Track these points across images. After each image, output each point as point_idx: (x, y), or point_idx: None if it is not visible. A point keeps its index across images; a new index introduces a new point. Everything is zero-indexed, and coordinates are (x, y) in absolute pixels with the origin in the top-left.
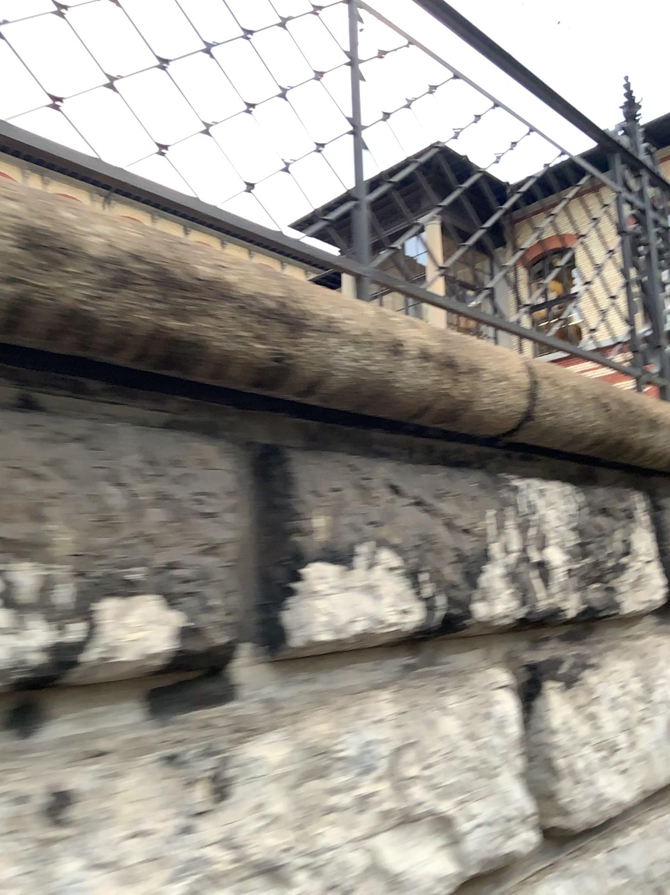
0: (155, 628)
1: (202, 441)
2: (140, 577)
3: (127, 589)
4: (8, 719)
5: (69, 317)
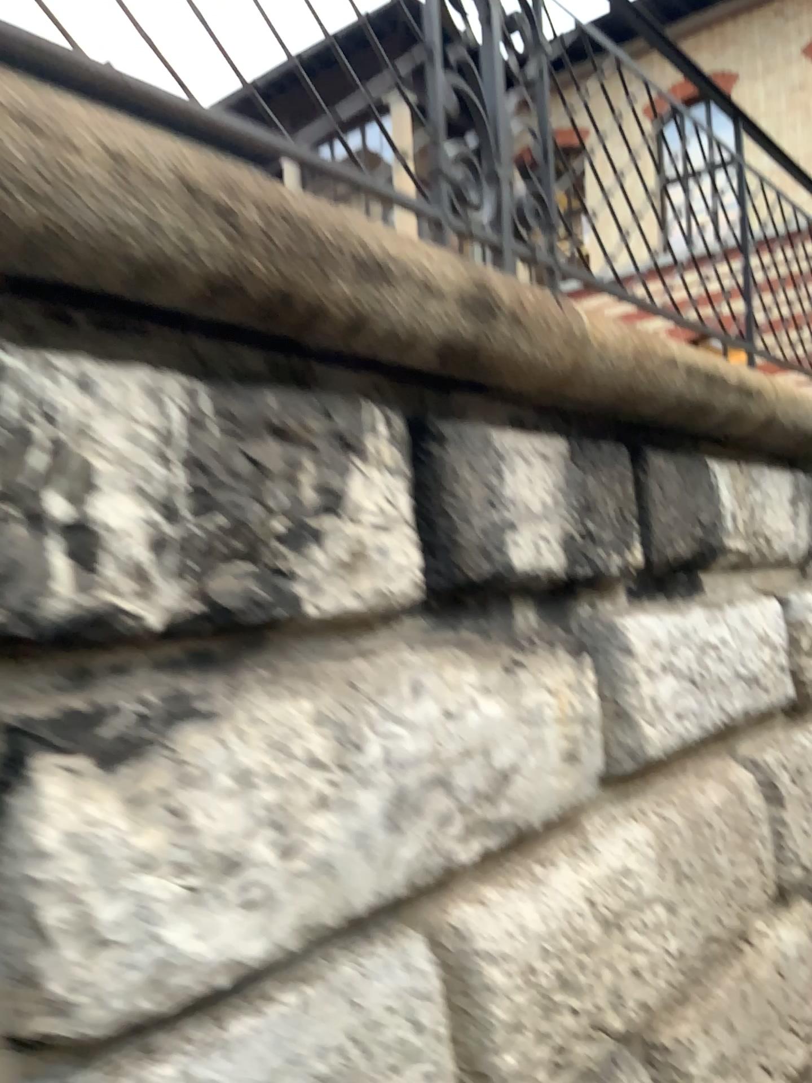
0: None
1: None
2: None
3: None
4: None
5: None
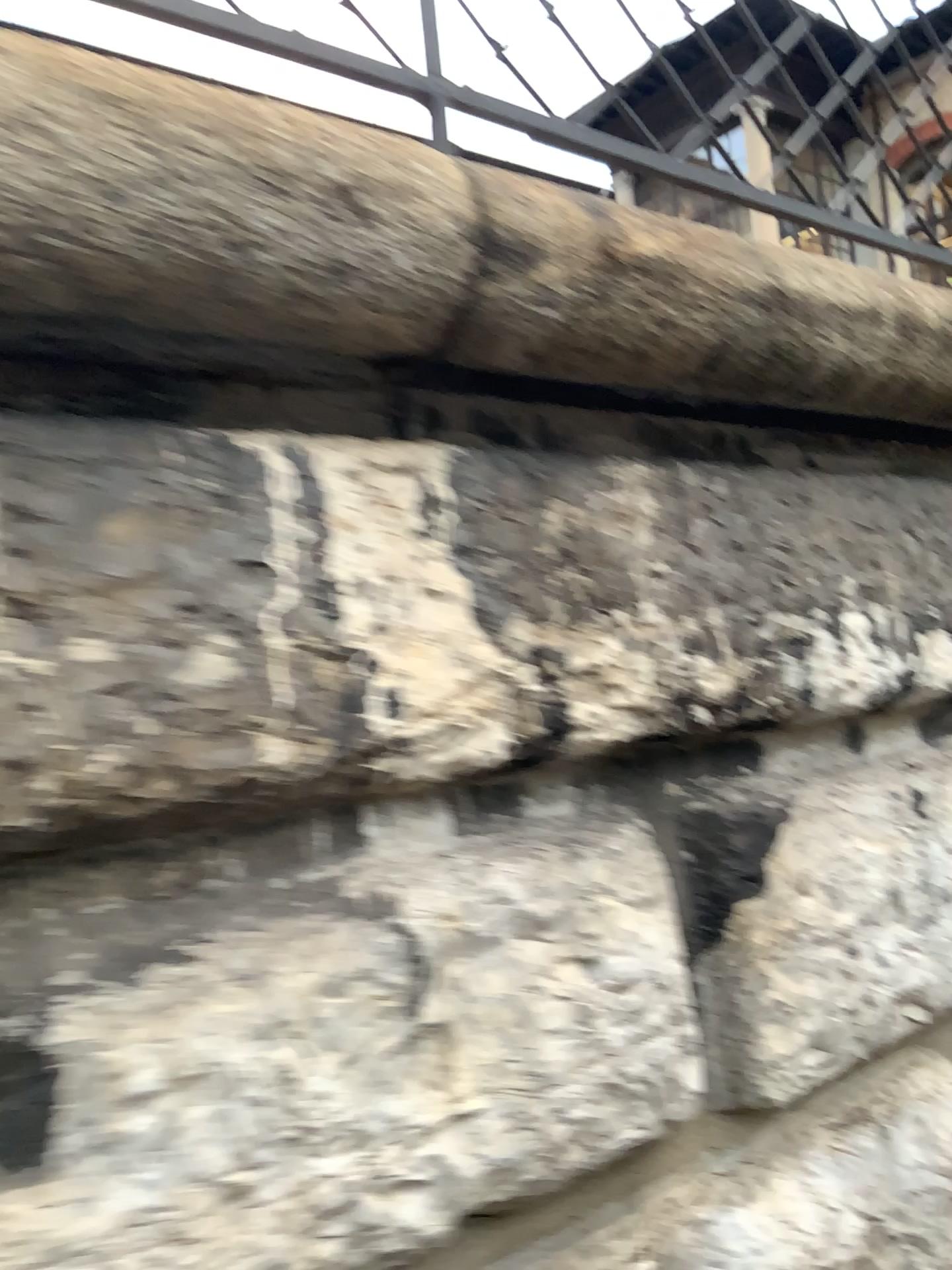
0: (944, 657)
1: (945, 484)
2: (929, 613)
3: (923, 624)
4: (840, 737)
5: (904, 385)
